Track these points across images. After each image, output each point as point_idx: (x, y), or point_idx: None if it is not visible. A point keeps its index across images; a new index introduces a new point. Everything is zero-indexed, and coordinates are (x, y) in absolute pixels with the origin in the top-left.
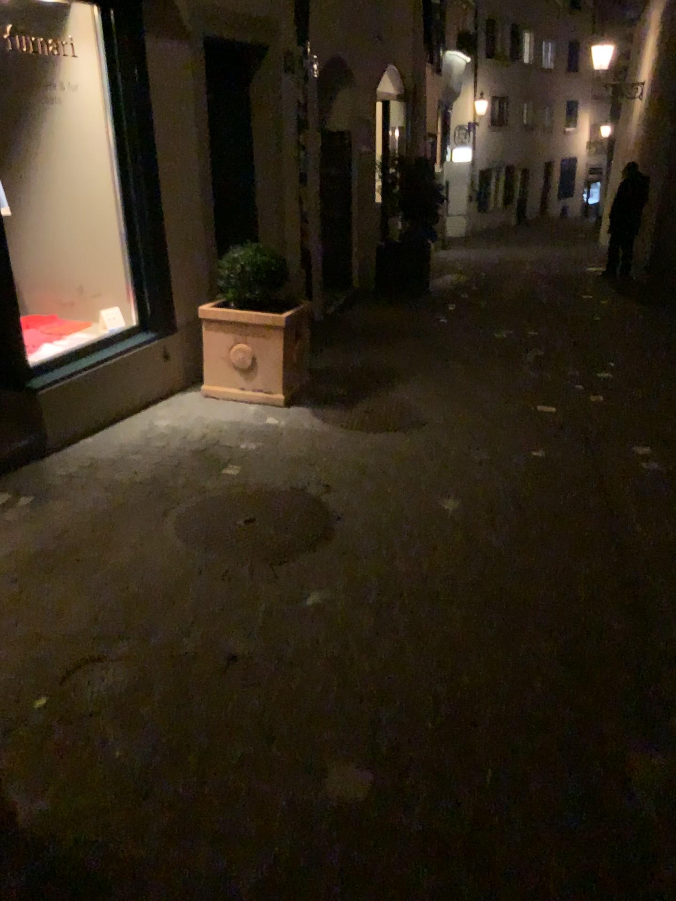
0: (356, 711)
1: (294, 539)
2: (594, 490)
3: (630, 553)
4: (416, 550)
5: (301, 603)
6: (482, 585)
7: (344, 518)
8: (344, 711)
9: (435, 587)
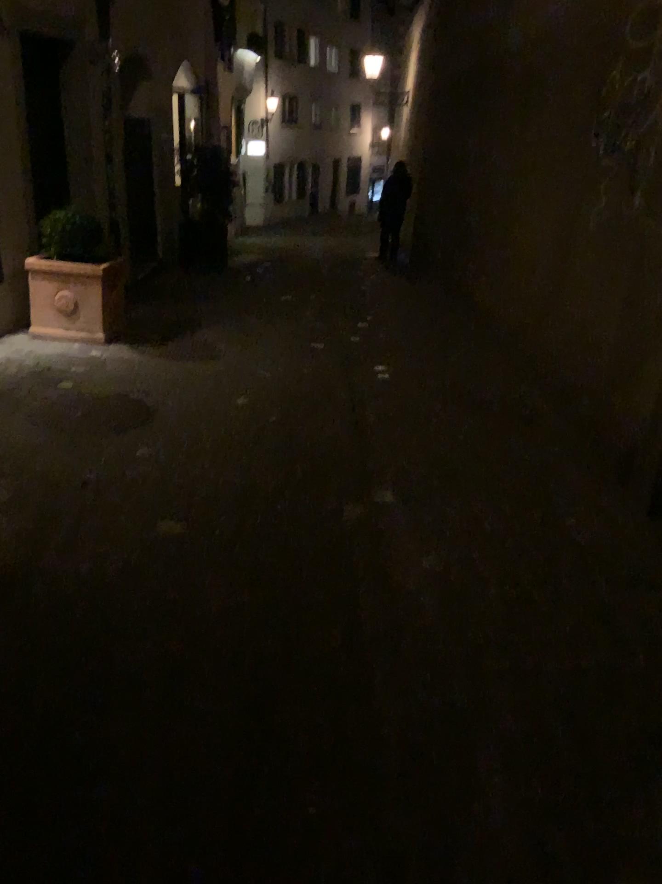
0: (174, 497)
1: (123, 420)
2: (343, 388)
3: (361, 419)
4: (214, 423)
5: (132, 452)
6: (260, 438)
7: (160, 407)
8: (166, 497)
9: (227, 440)
